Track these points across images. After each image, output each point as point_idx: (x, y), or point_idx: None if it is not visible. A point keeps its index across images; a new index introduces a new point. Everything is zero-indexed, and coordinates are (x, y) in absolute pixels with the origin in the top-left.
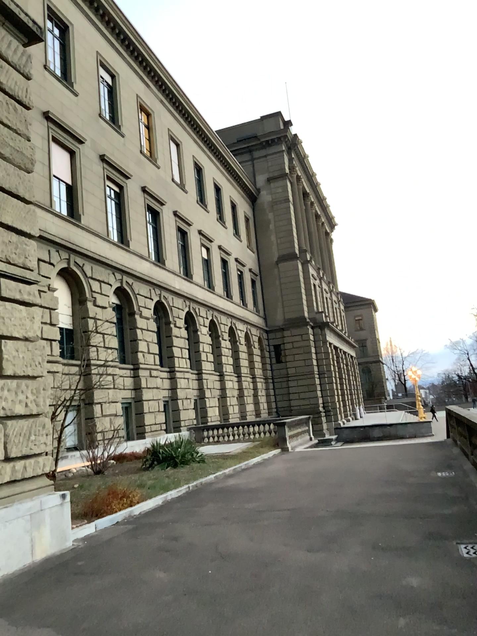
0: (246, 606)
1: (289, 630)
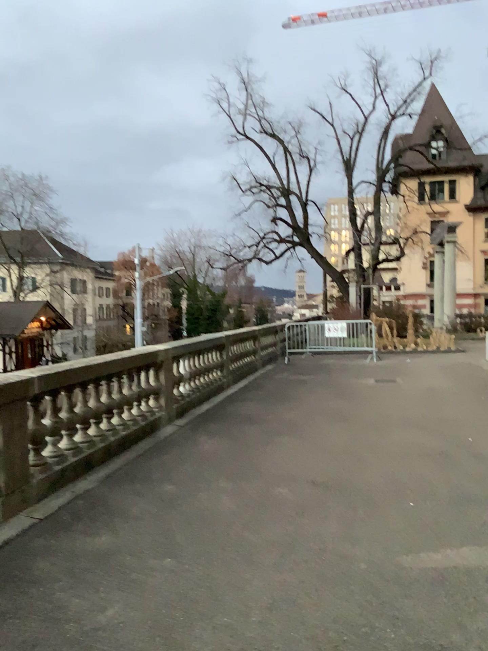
0: (360, 648)
1: (270, 590)
